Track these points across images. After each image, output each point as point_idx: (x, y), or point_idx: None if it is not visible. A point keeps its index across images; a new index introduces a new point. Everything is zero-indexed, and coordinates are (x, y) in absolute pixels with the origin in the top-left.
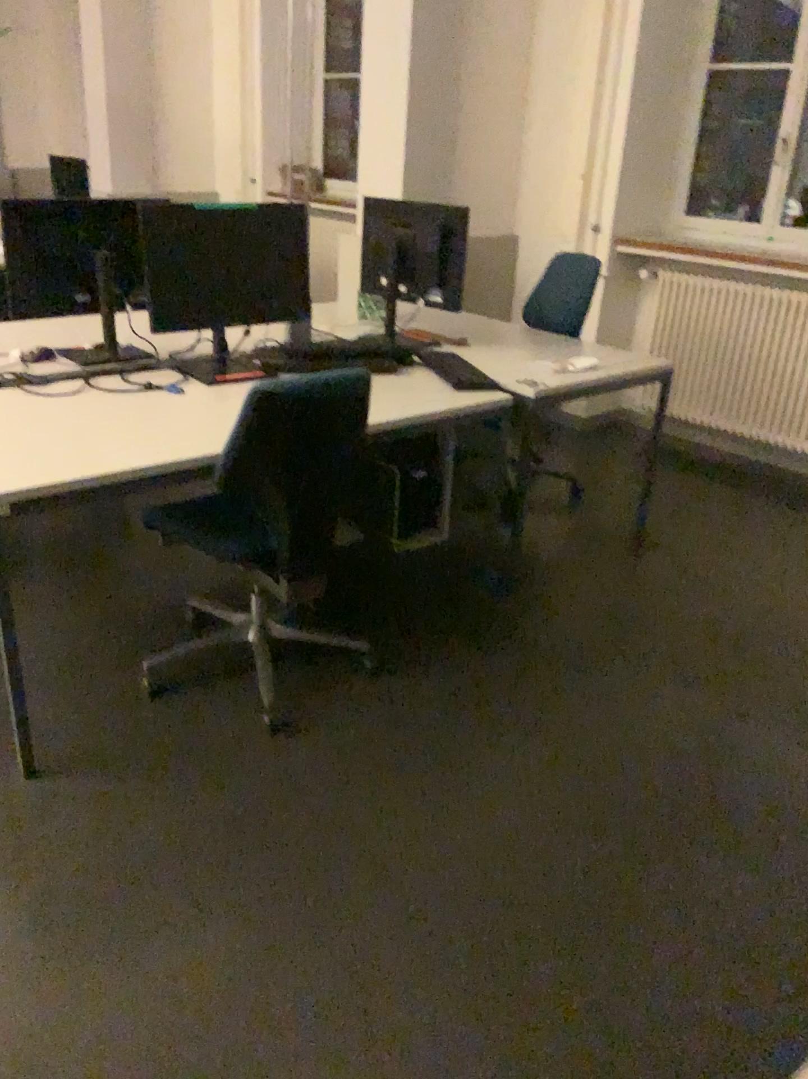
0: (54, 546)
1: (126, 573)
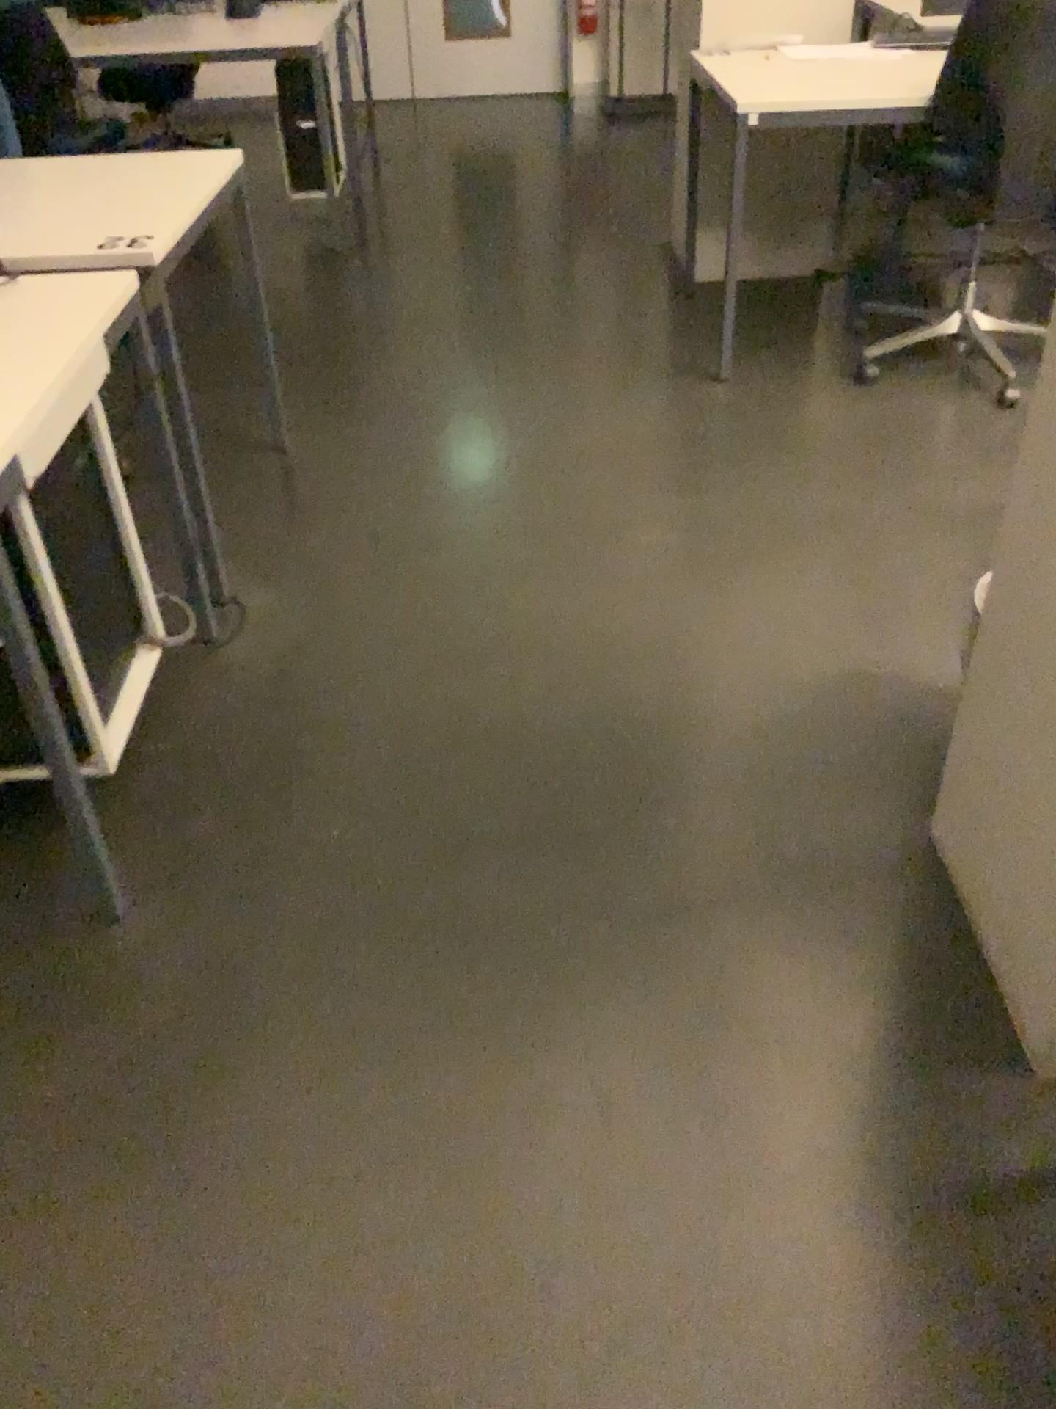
0: None
1: None
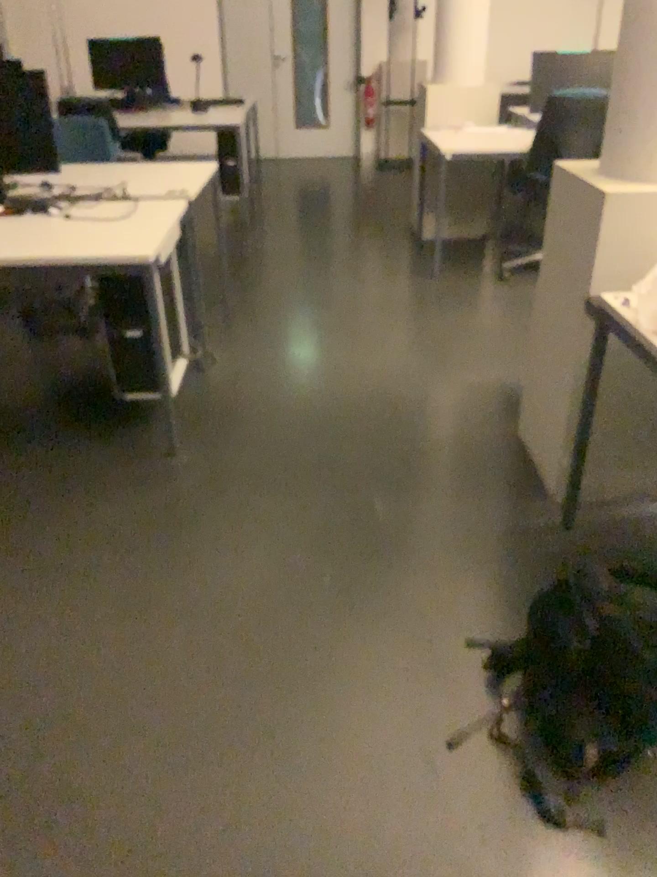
0: (66, 395)
1: (56, 369)
